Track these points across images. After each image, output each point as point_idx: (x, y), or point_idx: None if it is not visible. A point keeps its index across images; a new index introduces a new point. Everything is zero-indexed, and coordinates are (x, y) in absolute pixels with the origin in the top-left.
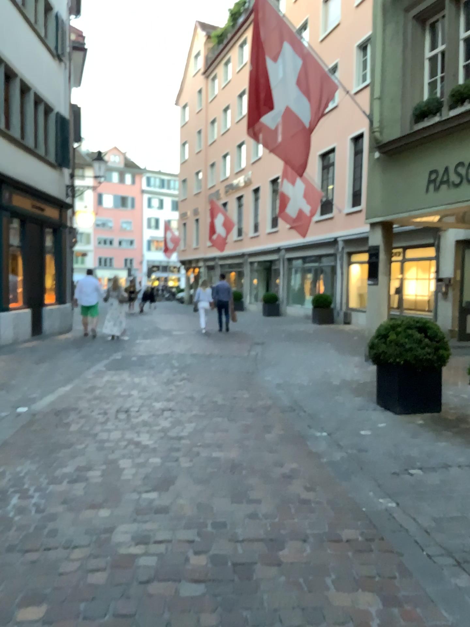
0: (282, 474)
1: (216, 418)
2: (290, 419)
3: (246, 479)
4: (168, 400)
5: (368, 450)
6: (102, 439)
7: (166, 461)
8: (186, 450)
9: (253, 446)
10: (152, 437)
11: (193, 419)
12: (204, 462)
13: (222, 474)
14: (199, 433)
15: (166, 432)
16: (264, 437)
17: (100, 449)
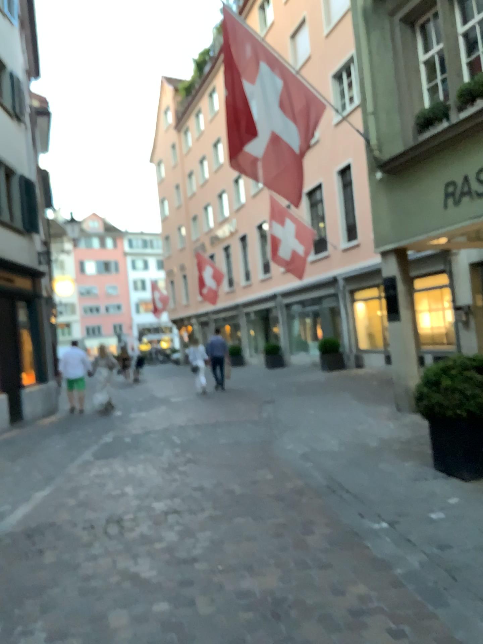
0: (352, 612)
1: (239, 519)
2: (335, 508)
3: (300, 632)
4: (172, 498)
5: (456, 547)
6: (85, 577)
7: (176, 610)
8: (204, 585)
9: (297, 563)
10: (154, 565)
11: (208, 525)
12: (233, 603)
13: (263, 626)
14: (218, 547)
15: (173, 553)
16: (308, 543)
17: (81, 596)
